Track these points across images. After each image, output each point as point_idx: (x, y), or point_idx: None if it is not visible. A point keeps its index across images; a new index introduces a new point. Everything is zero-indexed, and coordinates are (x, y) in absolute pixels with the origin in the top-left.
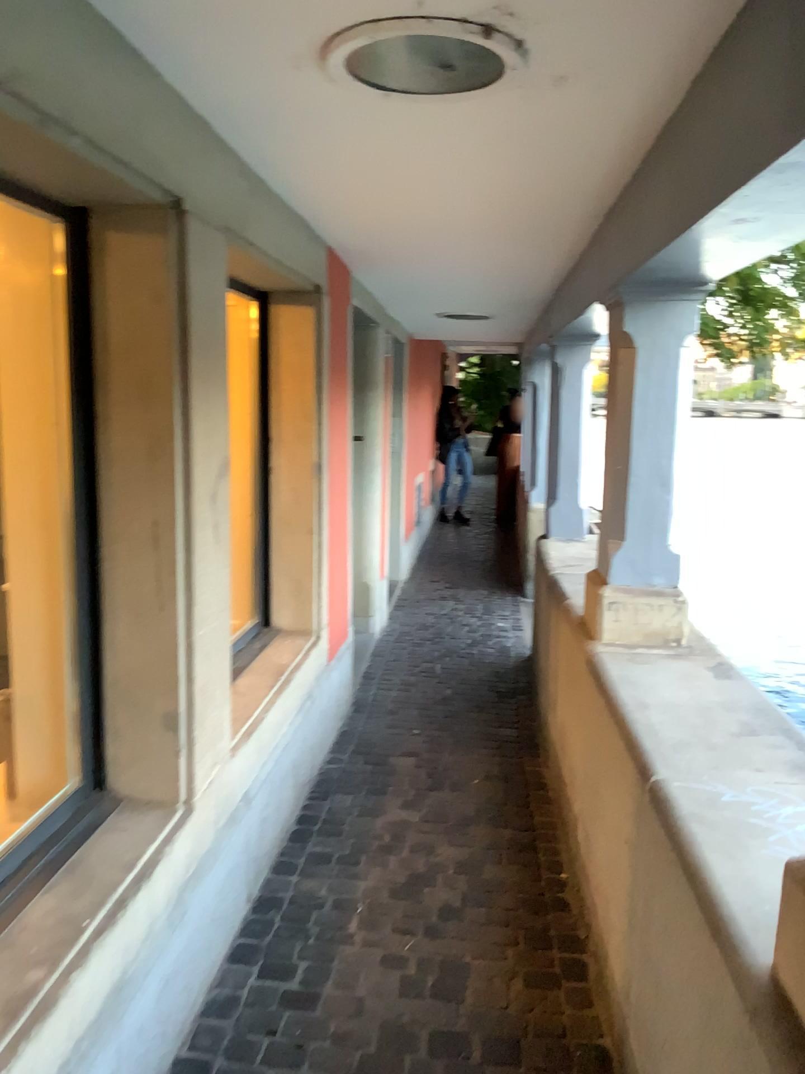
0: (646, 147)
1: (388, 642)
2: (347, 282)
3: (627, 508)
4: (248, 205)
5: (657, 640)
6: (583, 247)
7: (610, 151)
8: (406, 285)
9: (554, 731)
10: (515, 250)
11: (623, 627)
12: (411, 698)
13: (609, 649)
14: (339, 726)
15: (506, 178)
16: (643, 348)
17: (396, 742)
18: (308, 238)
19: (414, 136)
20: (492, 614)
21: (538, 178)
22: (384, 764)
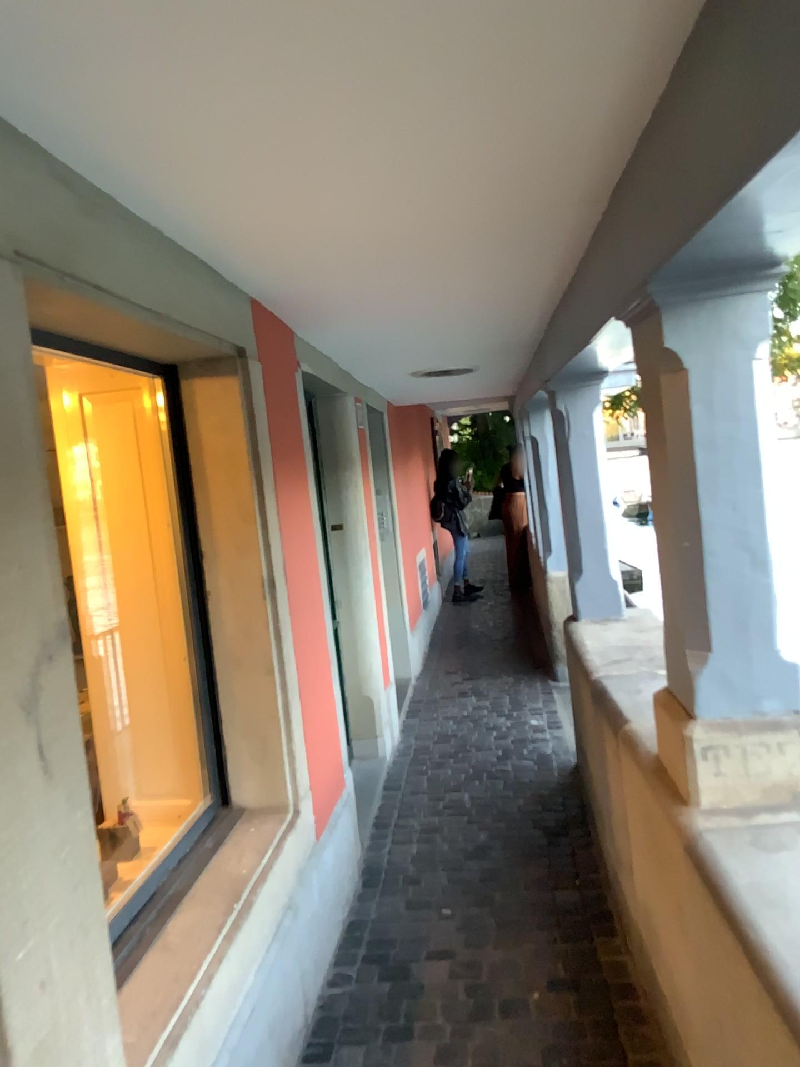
0: (684, 39)
1: (402, 768)
2: (285, 342)
3: (707, 603)
4: (71, 226)
5: (787, 801)
6: (582, 253)
7: (623, 60)
8: (367, 340)
9: (636, 913)
10: (492, 272)
11: (728, 781)
12: (436, 856)
13: (714, 819)
14: (344, 920)
15: (465, 143)
16: (698, 370)
17: (421, 940)
18: (210, 285)
19: (303, 69)
20: (522, 710)
21: (513, 135)
22: (407, 983)
